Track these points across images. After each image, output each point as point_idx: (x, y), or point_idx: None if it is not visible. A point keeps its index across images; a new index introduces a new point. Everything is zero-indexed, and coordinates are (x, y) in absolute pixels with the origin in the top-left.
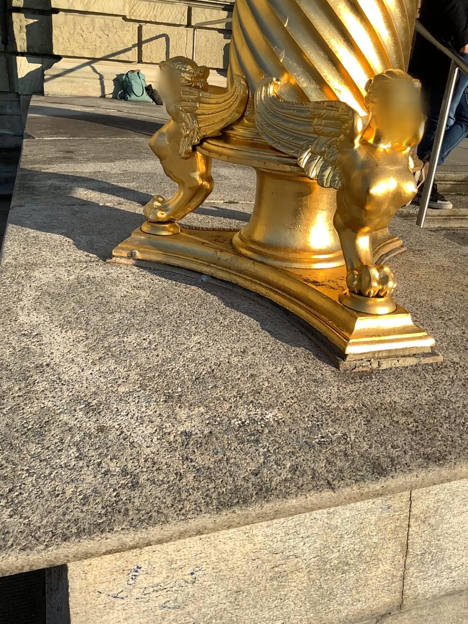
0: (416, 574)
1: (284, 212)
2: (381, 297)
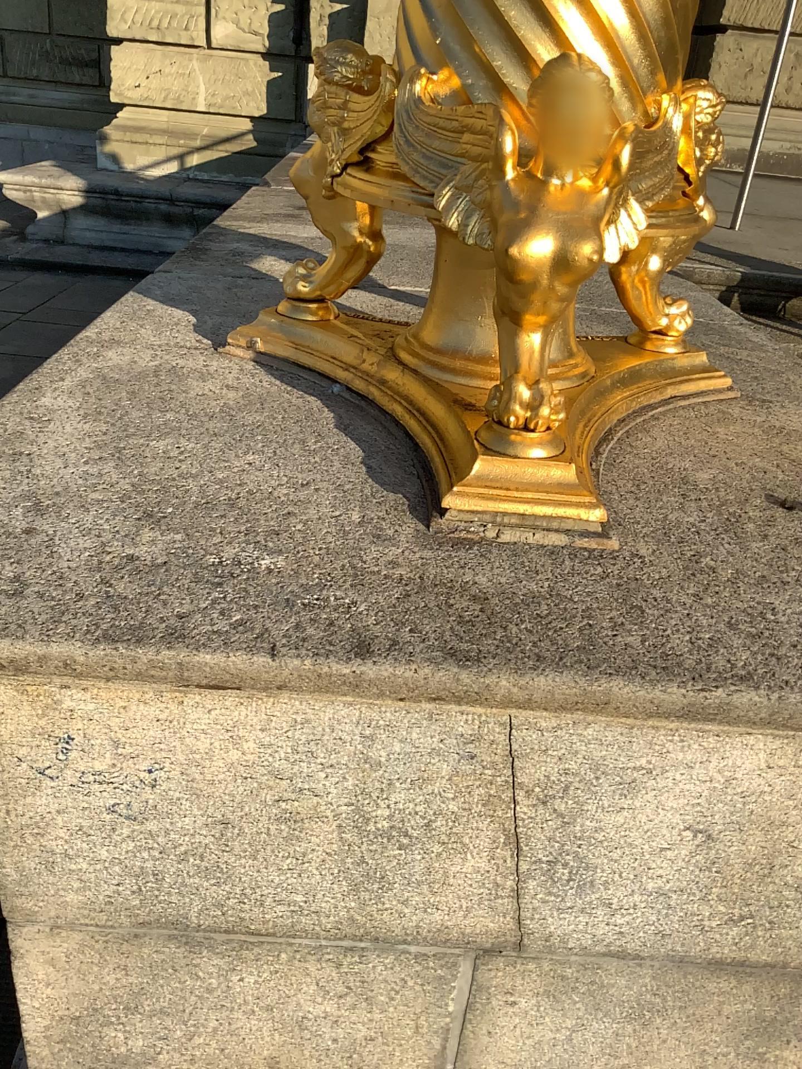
0: (540, 896)
1: (458, 294)
2: (526, 431)
